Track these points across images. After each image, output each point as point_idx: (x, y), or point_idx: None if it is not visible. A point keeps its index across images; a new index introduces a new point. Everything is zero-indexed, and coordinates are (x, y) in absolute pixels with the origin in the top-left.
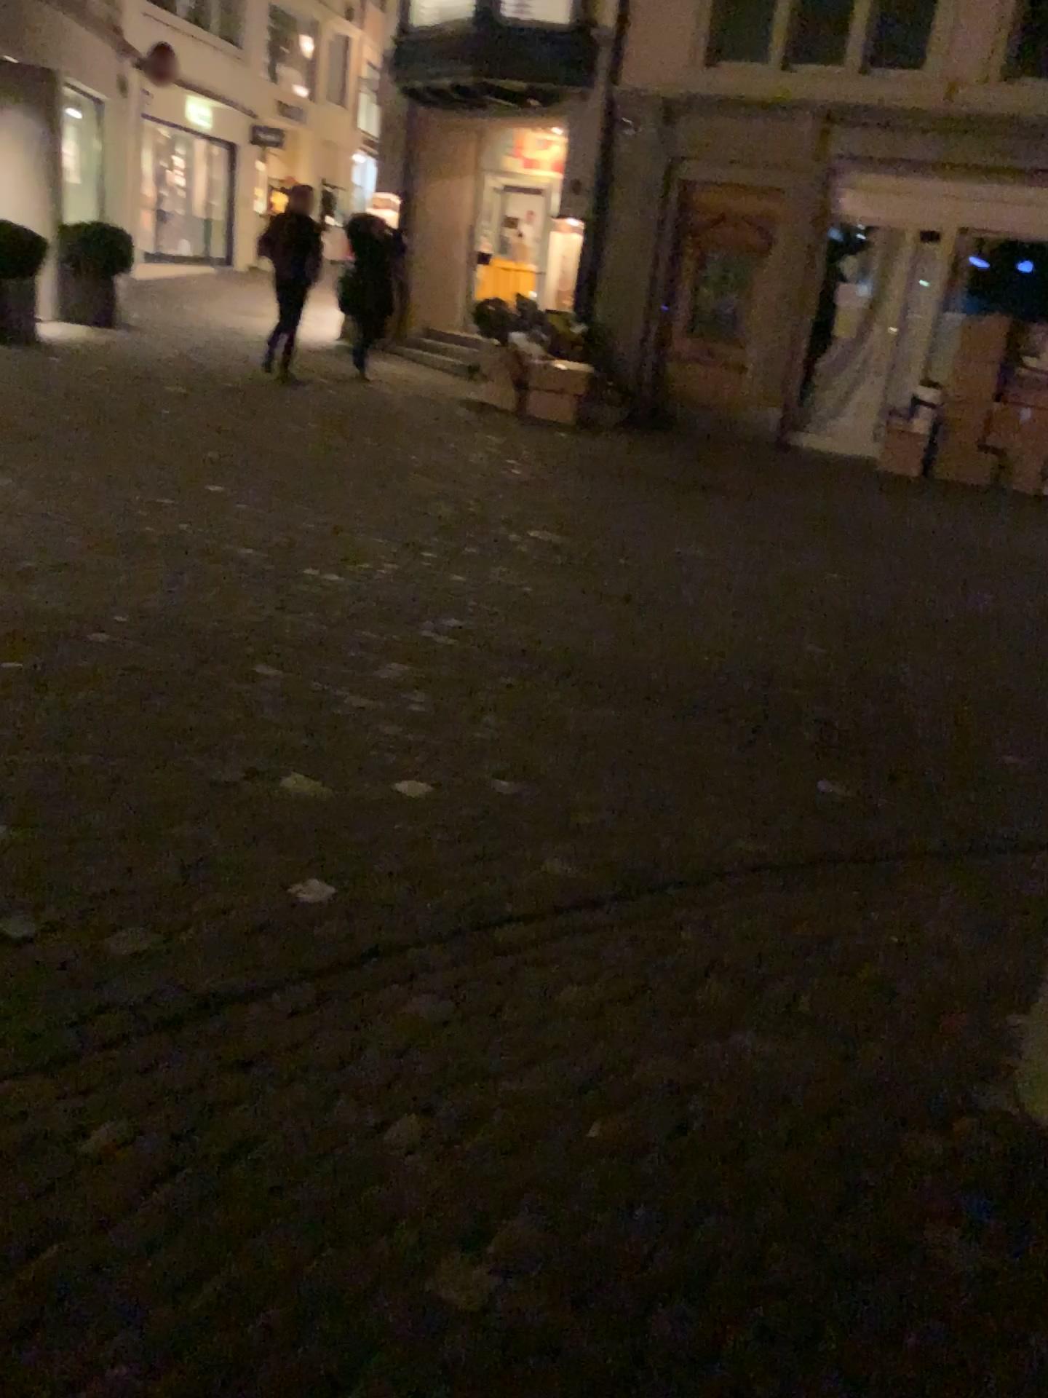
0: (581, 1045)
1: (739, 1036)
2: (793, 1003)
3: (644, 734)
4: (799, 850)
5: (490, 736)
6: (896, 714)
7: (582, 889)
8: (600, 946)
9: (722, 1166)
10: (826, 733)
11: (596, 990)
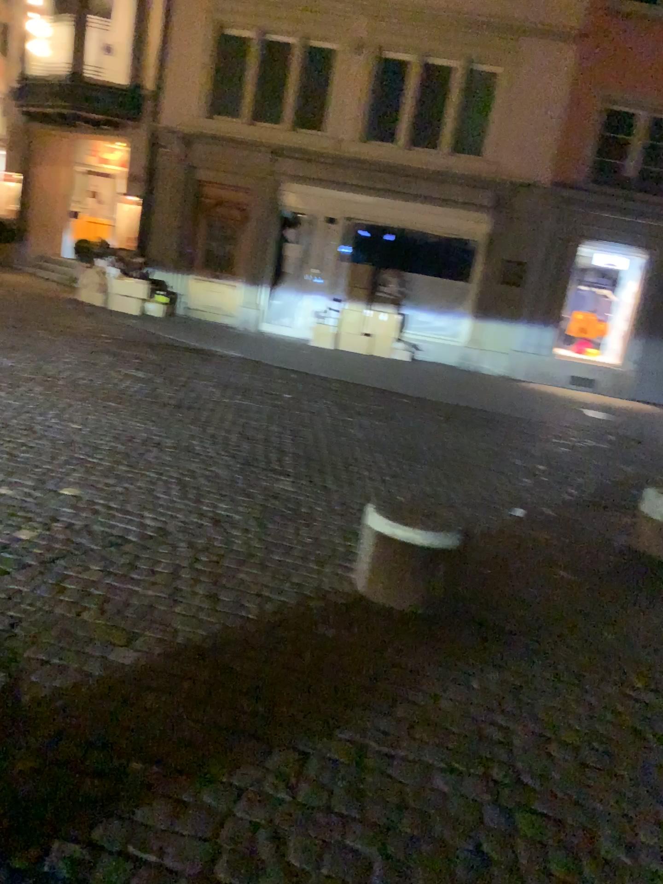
0: (171, 576)
1: (240, 570)
2: (264, 559)
3: (191, 465)
4: (268, 508)
5: (112, 466)
6: (316, 455)
7: (166, 524)
8: (176, 544)
9: (235, 609)
10: (281, 463)
11: (176, 559)
